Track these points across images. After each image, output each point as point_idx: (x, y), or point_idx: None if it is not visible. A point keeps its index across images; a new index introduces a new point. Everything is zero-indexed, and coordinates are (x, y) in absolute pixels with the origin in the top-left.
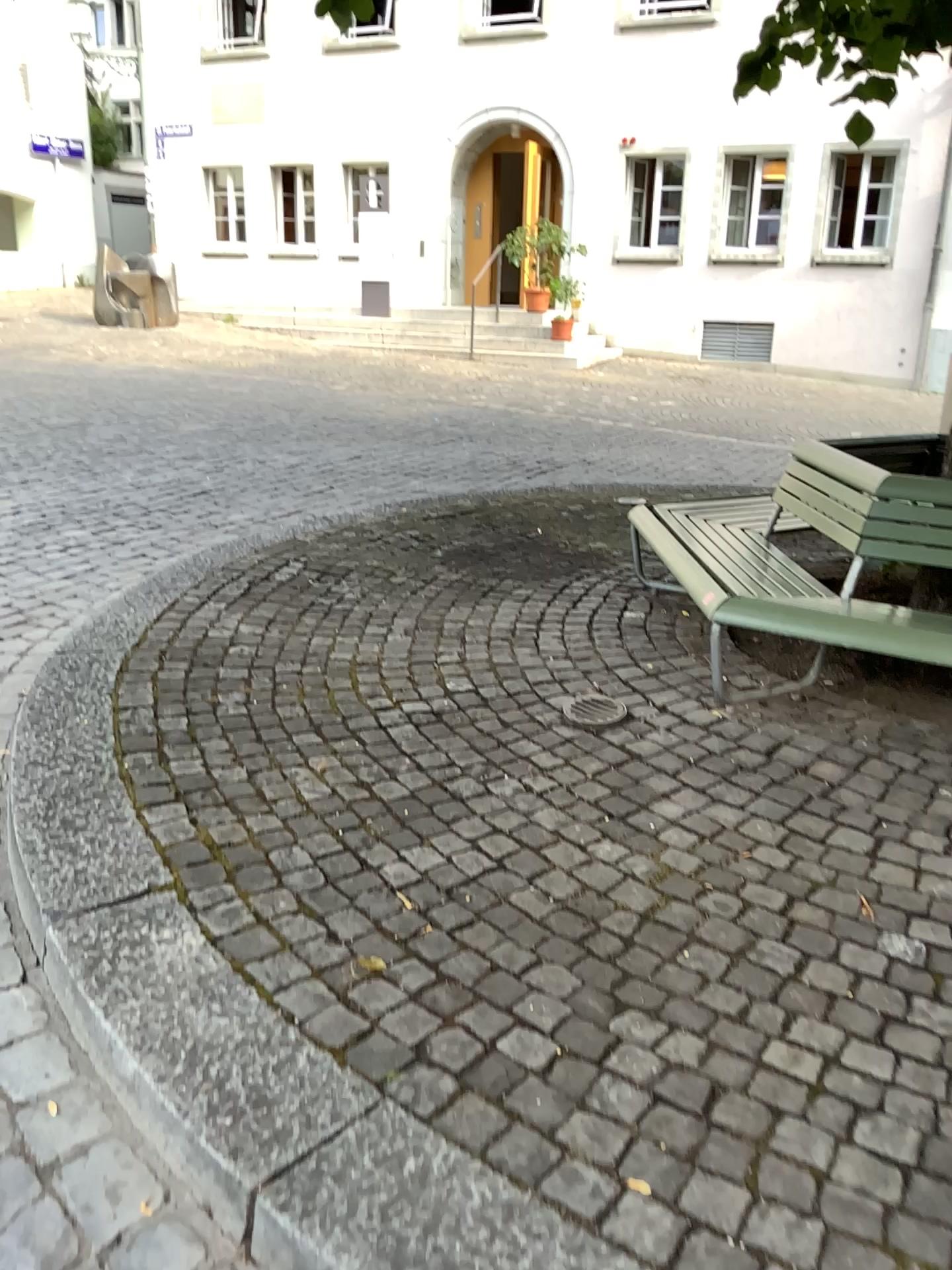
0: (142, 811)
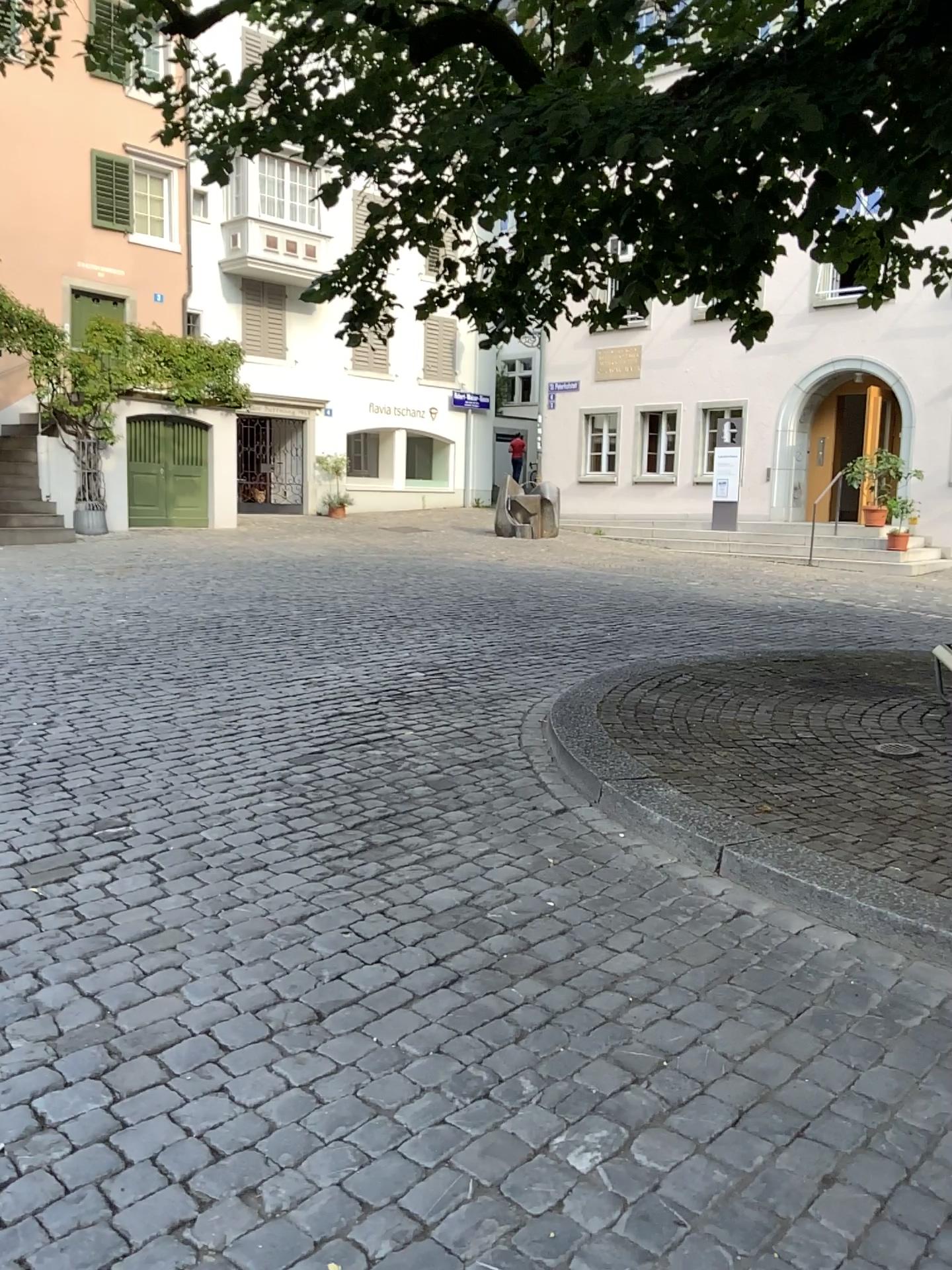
0: (634, 756)
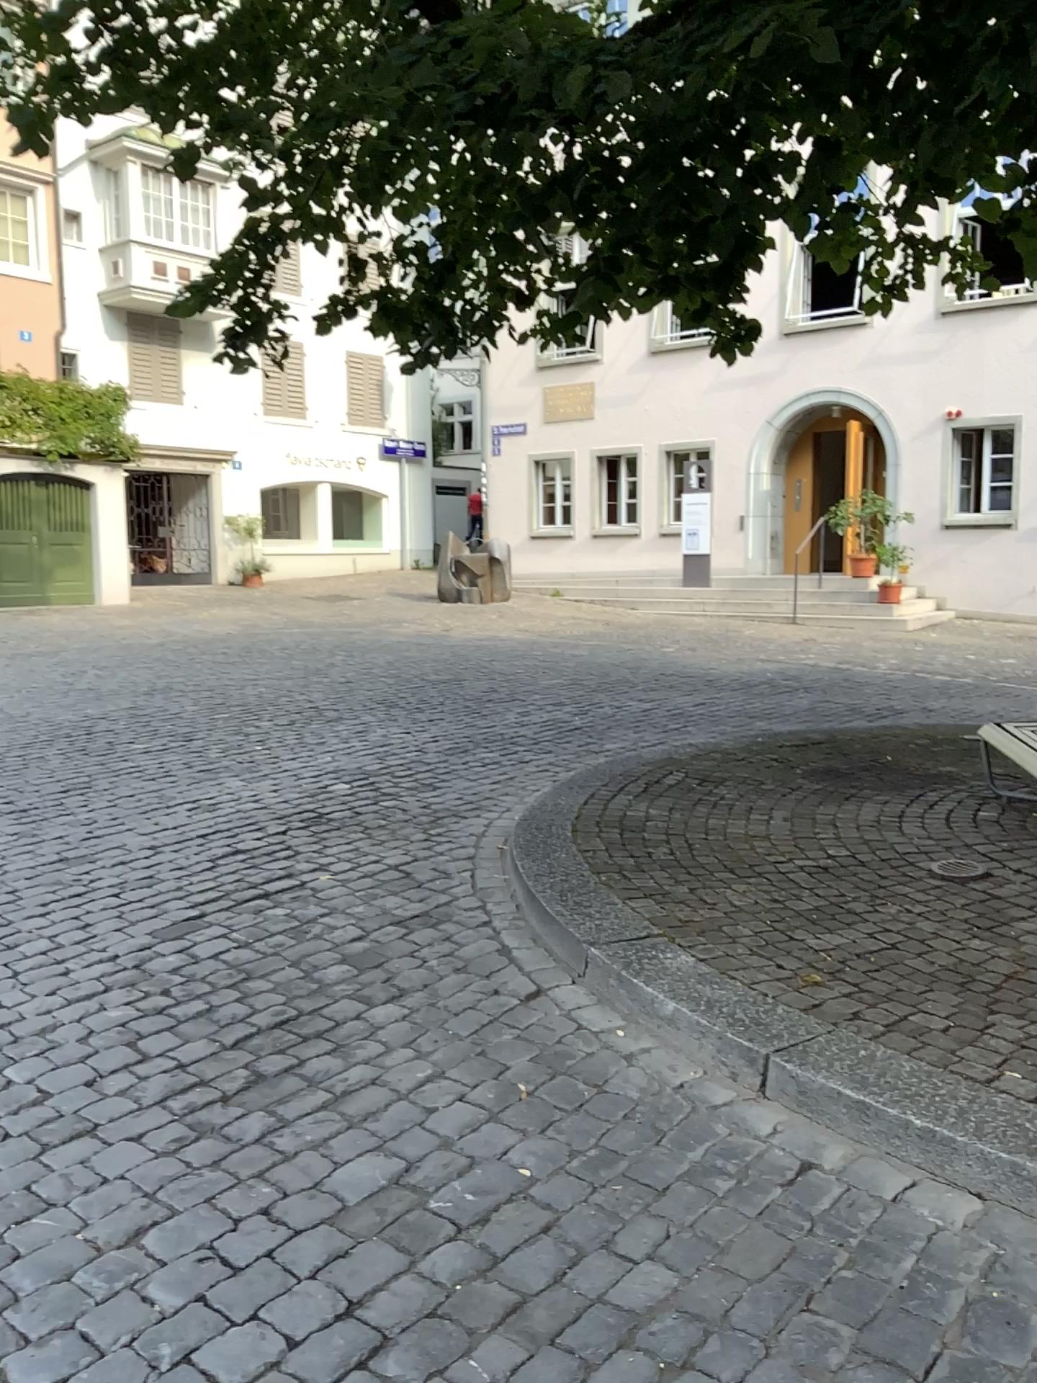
0: (626, 902)
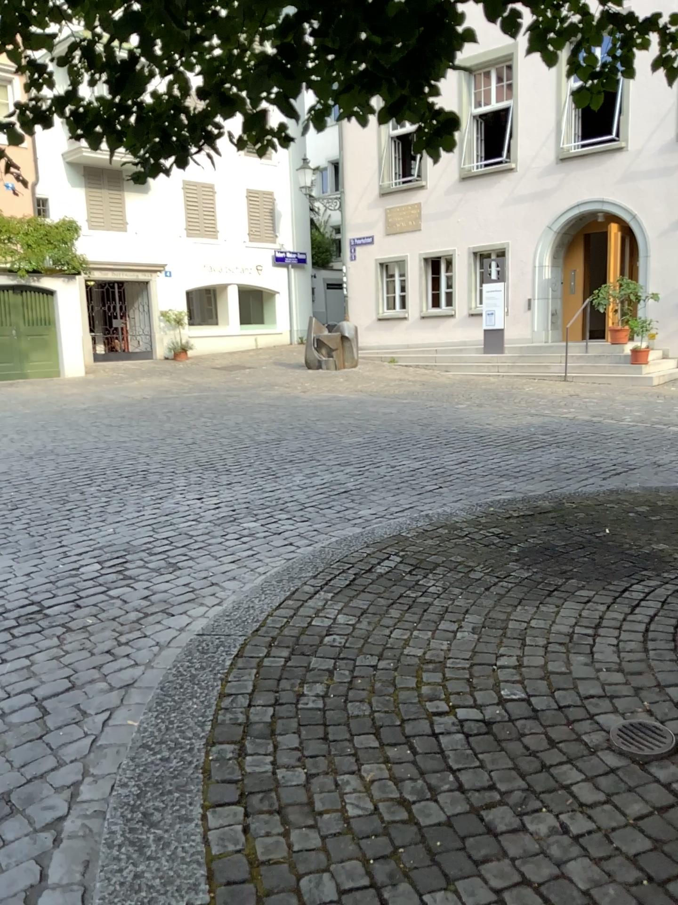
0: (207, 810)
